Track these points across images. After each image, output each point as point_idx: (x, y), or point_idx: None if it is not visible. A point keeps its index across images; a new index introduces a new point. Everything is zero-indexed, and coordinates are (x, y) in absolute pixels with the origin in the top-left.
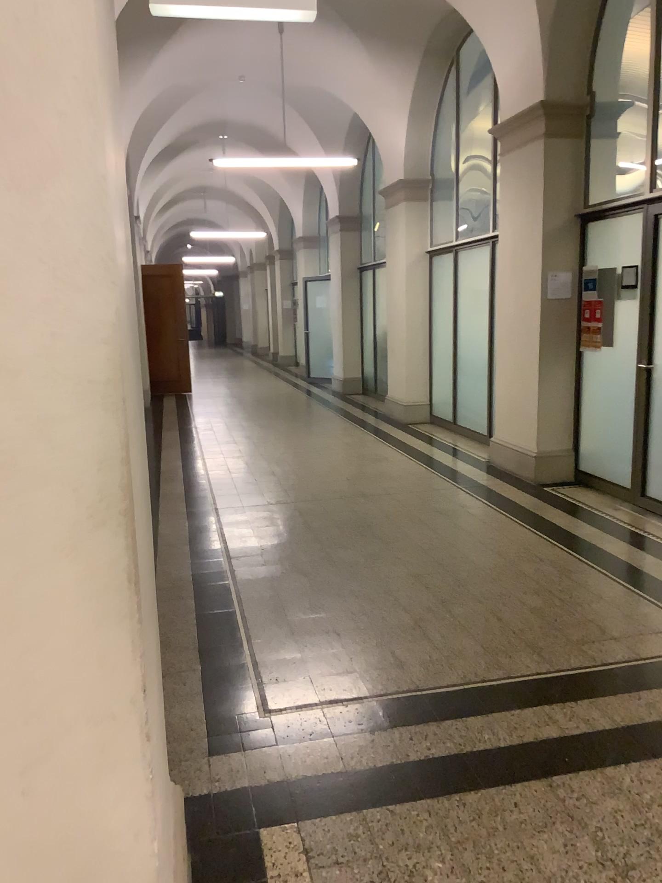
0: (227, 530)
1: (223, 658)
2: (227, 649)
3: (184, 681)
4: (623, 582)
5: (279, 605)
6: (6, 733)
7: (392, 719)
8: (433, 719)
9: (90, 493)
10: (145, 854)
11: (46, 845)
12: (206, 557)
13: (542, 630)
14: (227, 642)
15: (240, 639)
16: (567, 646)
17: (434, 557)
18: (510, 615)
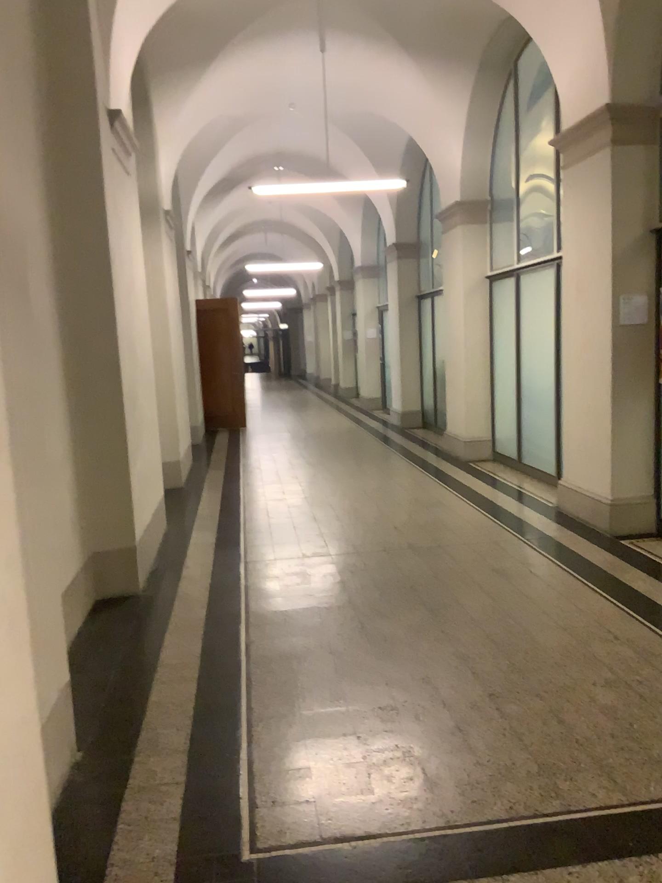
0: (250, 589)
1: (214, 767)
2: (220, 755)
3: (161, 800)
4: None
5: (293, 692)
6: None
7: (410, 875)
8: (465, 877)
9: None
10: None
11: None
12: (221, 624)
13: (614, 739)
14: (223, 743)
15: (239, 739)
16: (647, 765)
17: (484, 630)
18: (573, 715)
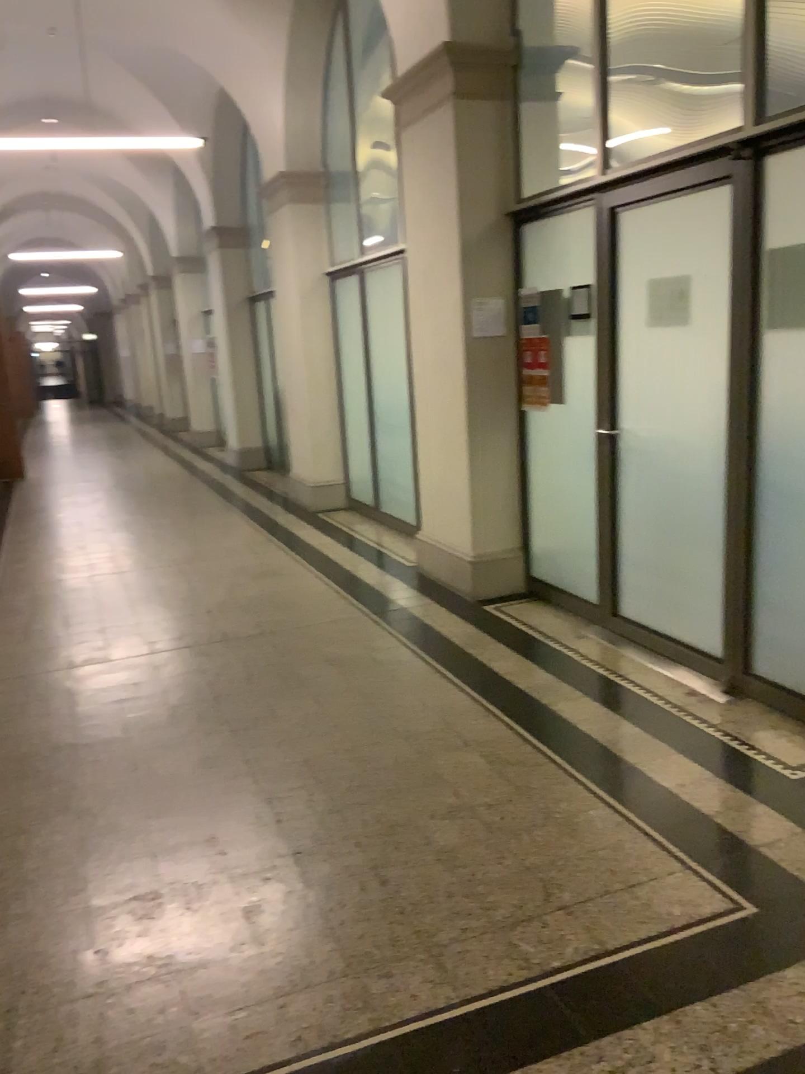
0: None
1: None
2: None
3: None
4: (583, 782)
5: (8, 891)
6: None
7: None
8: None
9: None
10: None
11: None
12: None
13: (449, 902)
14: None
15: None
16: (486, 937)
17: (301, 754)
18: (401, 872)
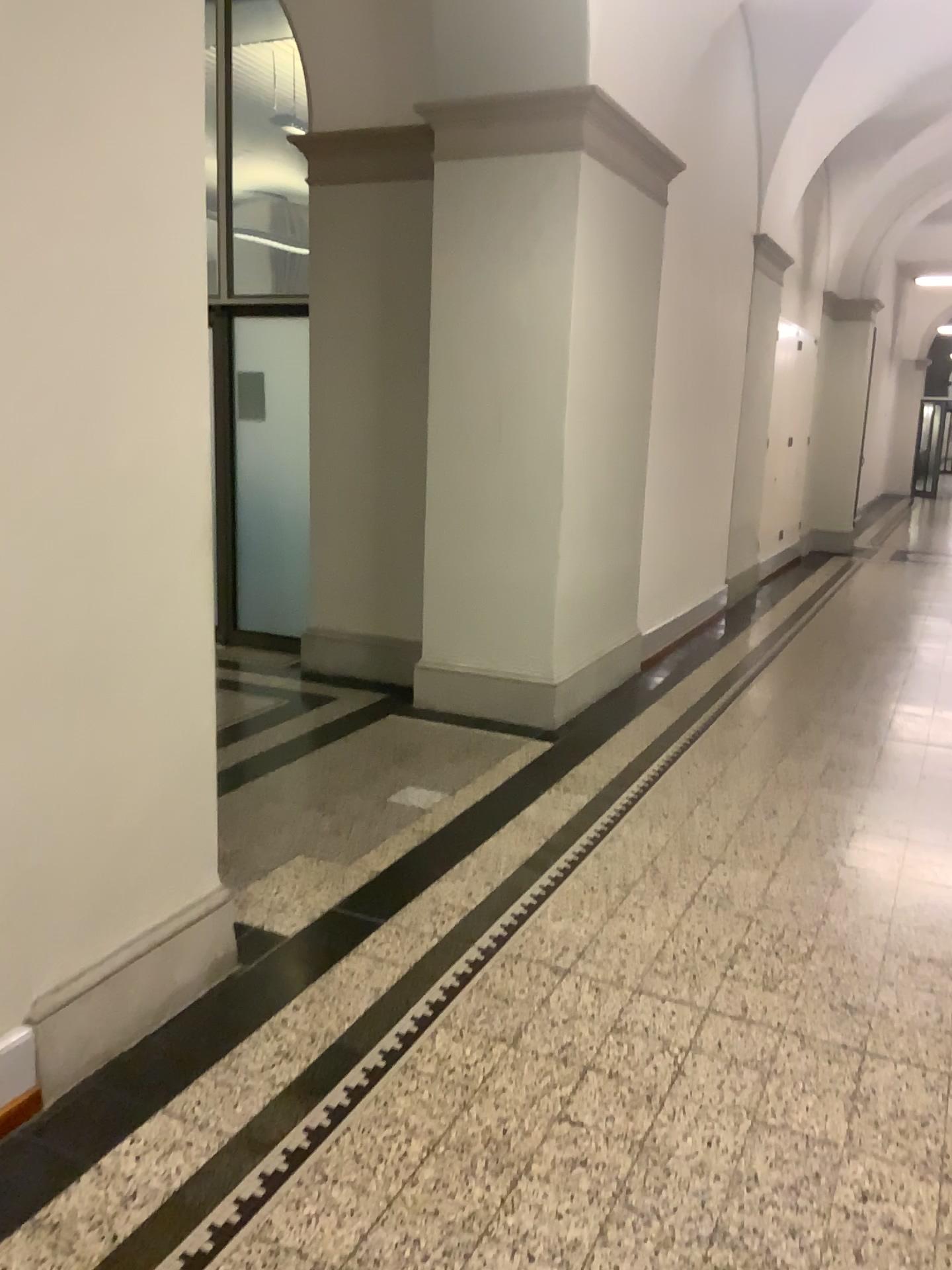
0: None
1: None
2: None
3: None
4: None
5: None
6: (162, 675)
7: None
8: None
9: (195, 531)
10: (207, 749)
11: (173, 745)
12: None
13: None
14: None
15: None
16: None
17: None
18: None
